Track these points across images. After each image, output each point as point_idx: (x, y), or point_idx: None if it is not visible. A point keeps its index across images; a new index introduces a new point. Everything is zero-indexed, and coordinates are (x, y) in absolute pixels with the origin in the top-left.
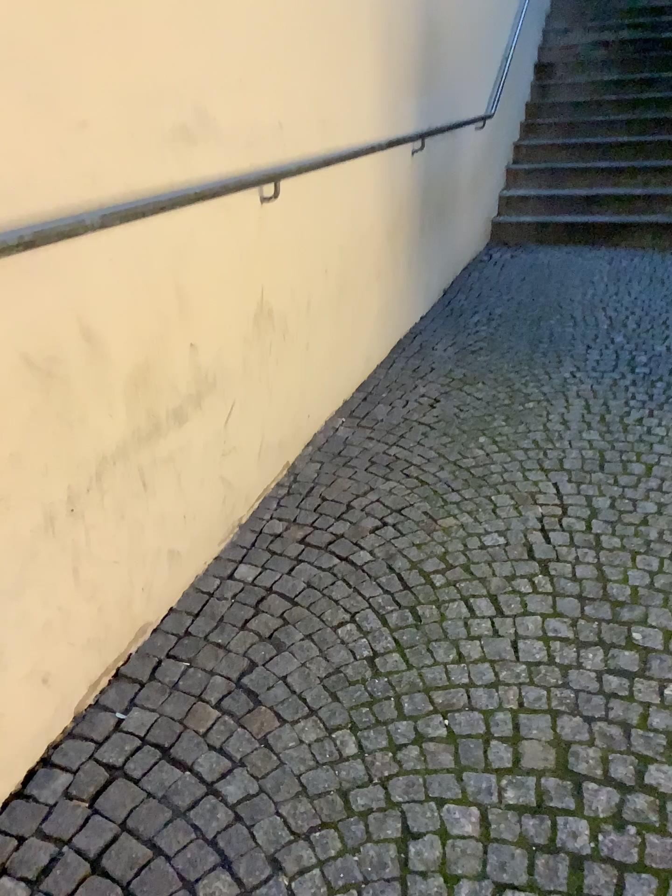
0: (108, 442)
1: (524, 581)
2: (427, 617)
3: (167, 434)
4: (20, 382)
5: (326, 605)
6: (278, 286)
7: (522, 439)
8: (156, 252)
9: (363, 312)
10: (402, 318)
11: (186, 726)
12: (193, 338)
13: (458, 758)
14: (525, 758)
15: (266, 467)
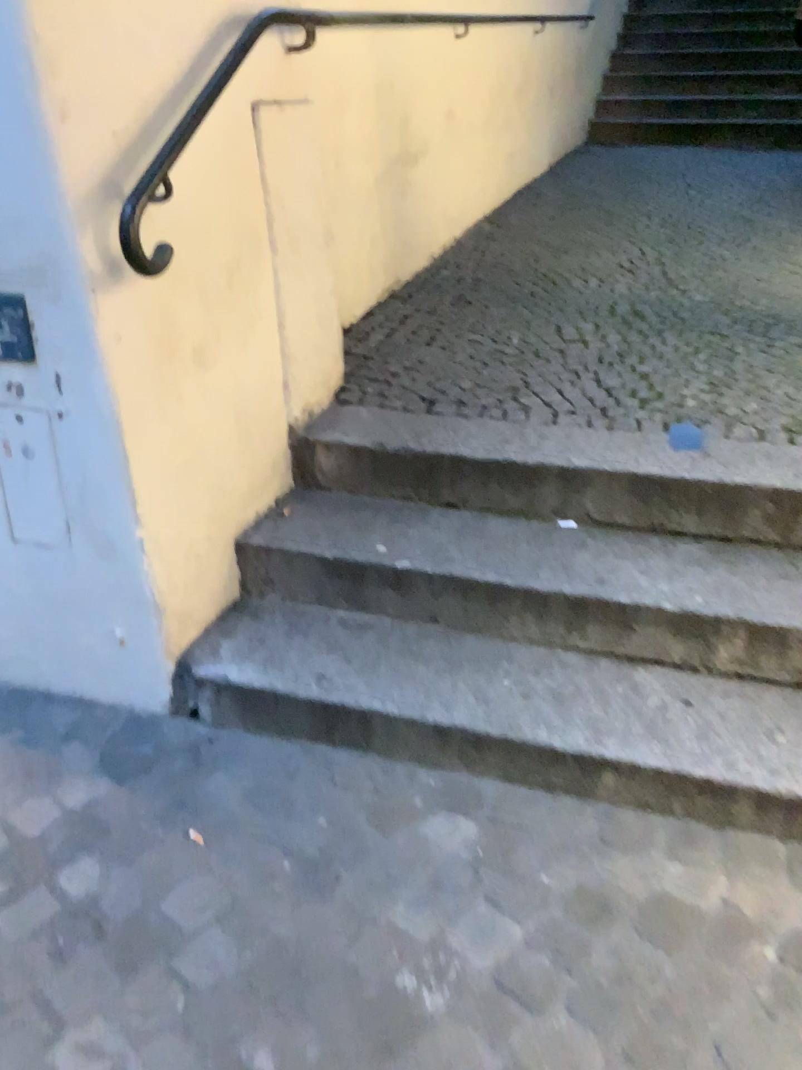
0: (395, 153)
1: (616, 276)
2: (560, 284)
3: (412, 168)
4: (376, 97)
5: (500, 280)
6: (457, 104)
7: (615, 235)
8: (415, 51)
9: (497, 154)
10: (519, 174)
11: (438, 305)
12: (423, 115)
13: (583, 314)
14: (617, 313)
15: (445, 231)
